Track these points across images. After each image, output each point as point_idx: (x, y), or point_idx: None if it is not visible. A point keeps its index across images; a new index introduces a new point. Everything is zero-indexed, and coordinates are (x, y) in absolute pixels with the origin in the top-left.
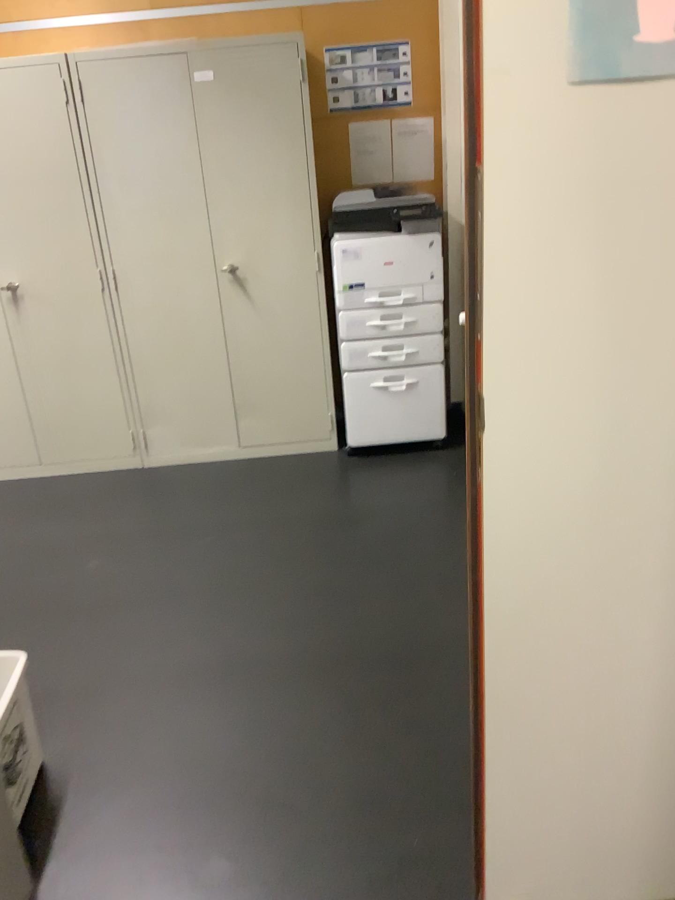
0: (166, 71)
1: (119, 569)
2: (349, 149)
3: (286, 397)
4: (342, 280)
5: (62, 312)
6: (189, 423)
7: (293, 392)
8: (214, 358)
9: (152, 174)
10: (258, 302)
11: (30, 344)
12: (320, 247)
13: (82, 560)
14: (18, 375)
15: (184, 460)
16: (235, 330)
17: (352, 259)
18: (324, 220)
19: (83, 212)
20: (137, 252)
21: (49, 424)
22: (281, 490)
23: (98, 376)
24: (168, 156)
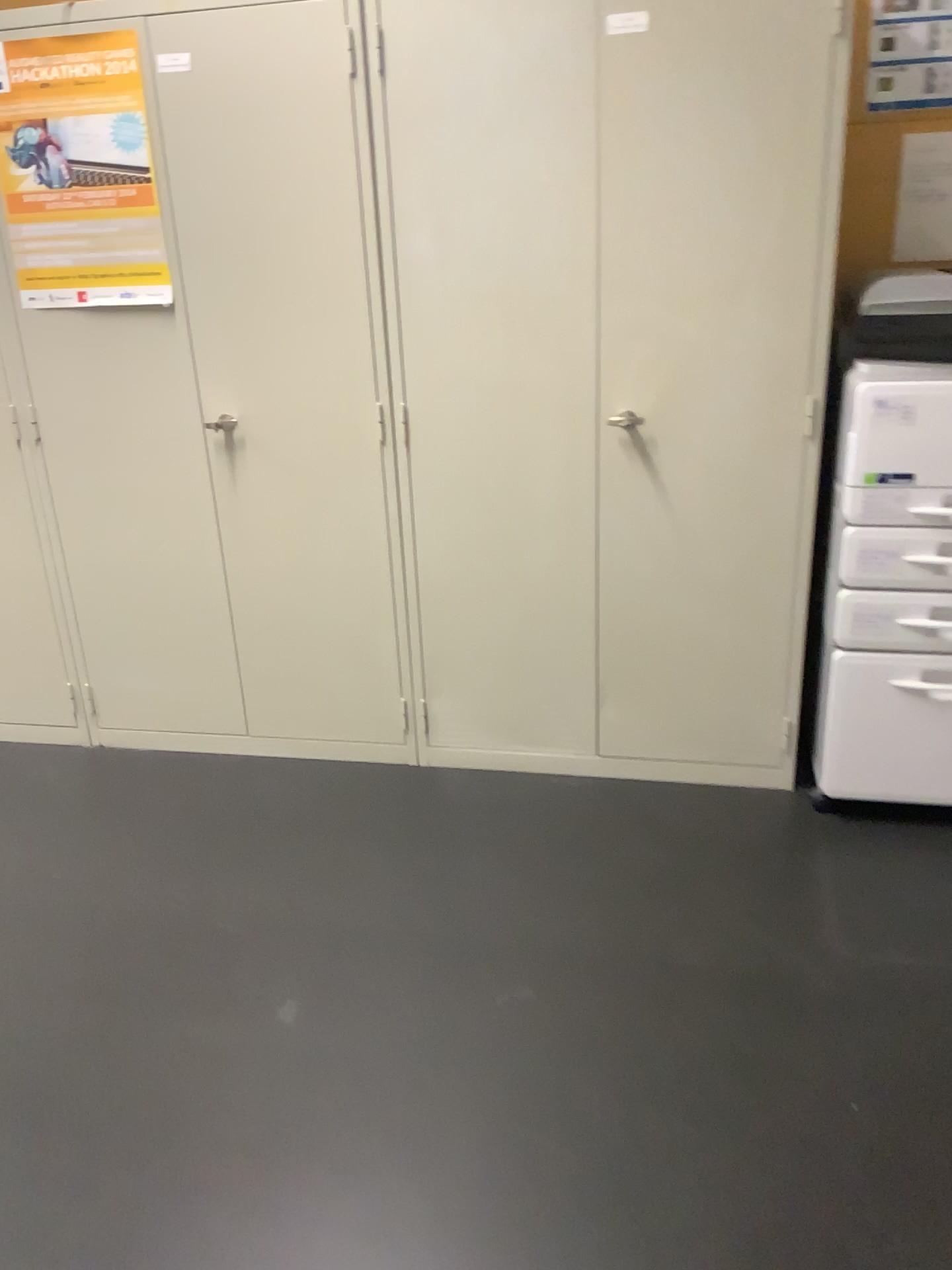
0: (552, 15)
1: (336, 1032)
2: (897, 187)
3: (704, 674)
4: (861, 466)
5: (307, 472)
6: (511, 697)
7: (718, 668)
8: (573, 586)
9: (499, 225)
10: (674, 490)
11: (247, 523)
12: (819, 391)
13: (271, 988)
14: (222, 576)
15: (493, 763)
16: (620, 538)
17: (890, 426)
18: (832, 333)
19: (362, 291)
20: (454, 375)
21: (267, 665)
22: (676, 876)
23: (359, 594)
24: (534, 192)
